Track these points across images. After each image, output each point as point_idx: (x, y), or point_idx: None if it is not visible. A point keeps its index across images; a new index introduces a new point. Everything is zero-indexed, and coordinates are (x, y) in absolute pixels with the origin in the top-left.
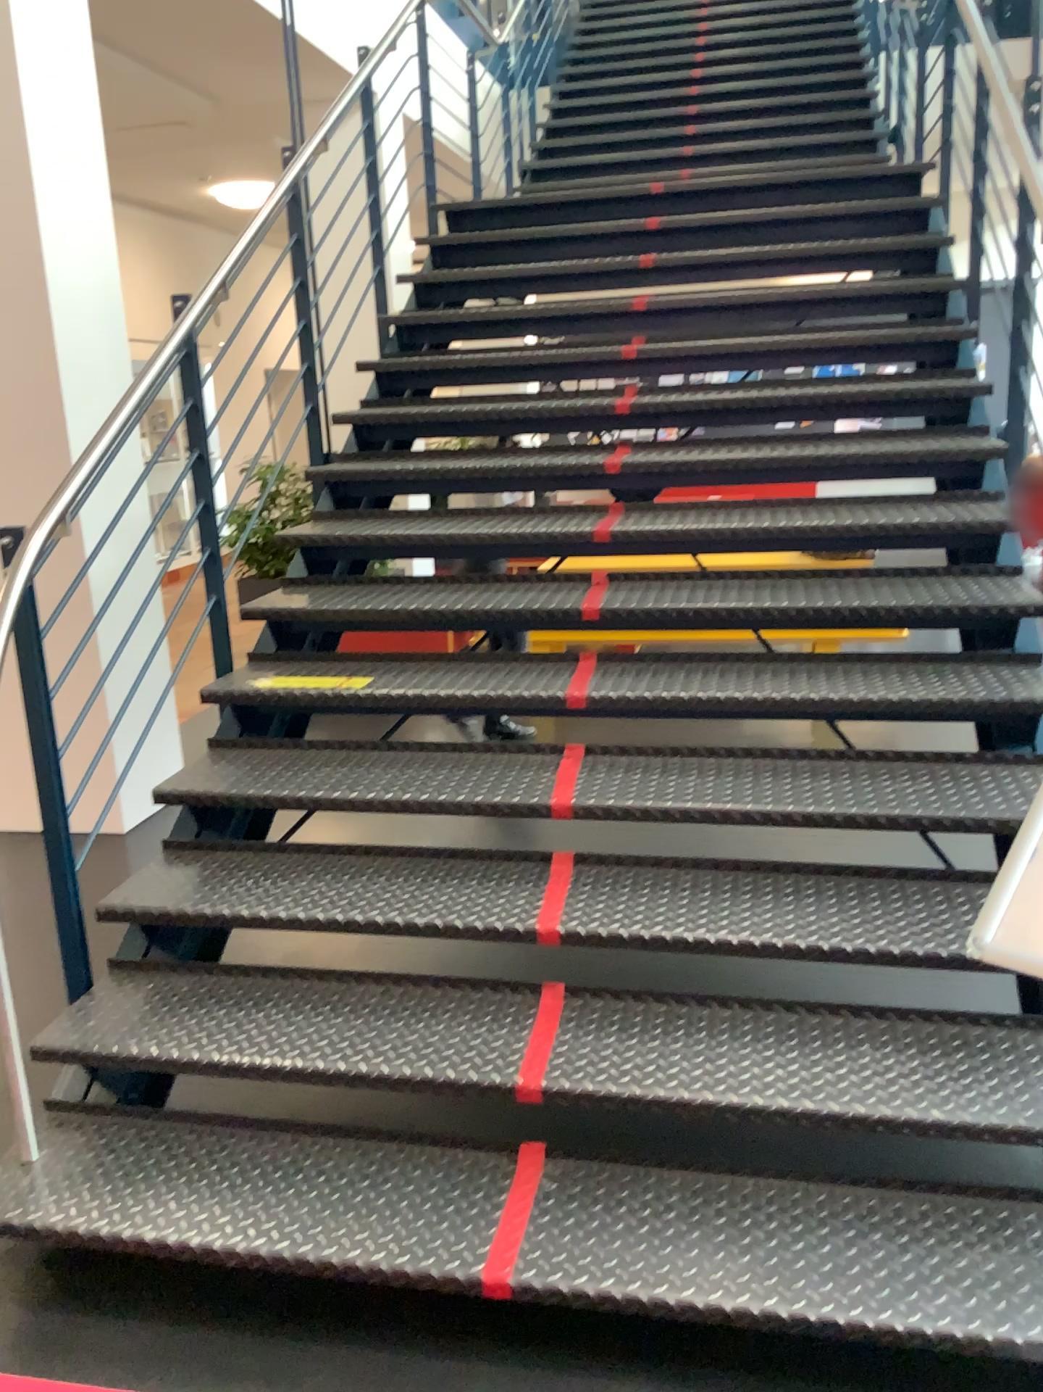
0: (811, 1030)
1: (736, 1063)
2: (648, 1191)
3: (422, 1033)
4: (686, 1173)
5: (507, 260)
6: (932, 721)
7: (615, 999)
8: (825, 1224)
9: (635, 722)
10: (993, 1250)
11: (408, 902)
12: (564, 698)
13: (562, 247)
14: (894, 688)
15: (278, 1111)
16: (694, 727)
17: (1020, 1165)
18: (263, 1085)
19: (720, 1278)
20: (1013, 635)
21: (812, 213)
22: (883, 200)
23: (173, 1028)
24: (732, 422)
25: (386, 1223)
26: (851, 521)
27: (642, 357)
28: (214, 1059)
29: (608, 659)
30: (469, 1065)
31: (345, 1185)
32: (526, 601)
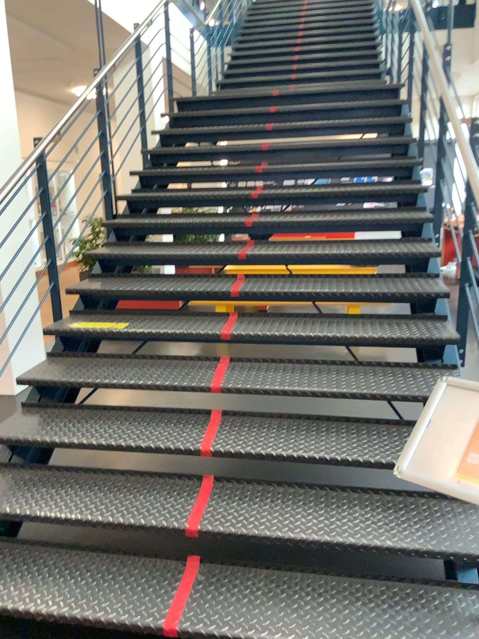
0: (330, 500)
1: (292, 517)
2: (247, 582)
3: (141, 500)
4: (268, 571)
5: (204, 125)
6: (394, 348)
7: (239, 482)
8: (333, 599)
9: (254, 346)
10: (414, 612)
11: (138, 435)
12: (220, 334)
13: (230, 119)
14: (377, 331)
15: (70, 539)
16: (281, 349)
17: (430, 566)
18: (62, 526)
19: (280, 626)
20: (433, 306)
21: (346, 106)
22: (379, 101)
23: (18, 497)
24: (306, 203)
25: (116, 599)
26: (359, 251)
27: (265, 172)
28: (36, 513)
29: (242, 315)
30: (162, 518)
31: (98, 578)
32: (205, 286)
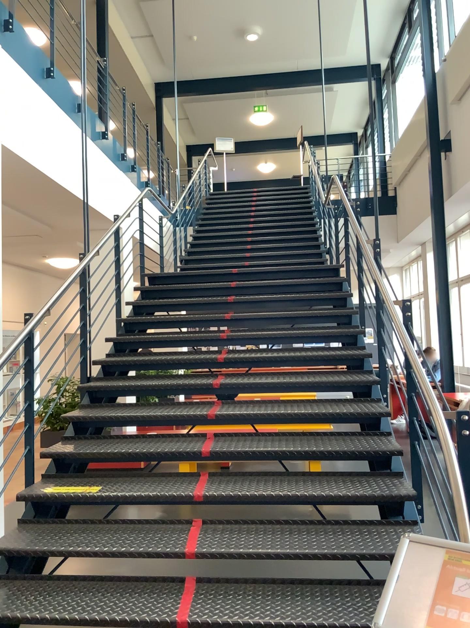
0: None
1: None
2: None
3: None
4: None
5: (173, 297)
6: (359, 505)
7: None
8: None
9: (225, 507)
10: None
11: (112, 607)
12: (193, 495)
13: (196, 292)
14: (341, 489)
15: None
16: (252, 509)
17: None
18: None
19: None
20: (390, 463)
21: (297, 282)
22: (325, 278)
23: None
24: (267, 367)
25: None
26: (318, 411)
27: (229, 338)
28: None
29: (213, 476)
30: None
31: None
32: (176, 447)
